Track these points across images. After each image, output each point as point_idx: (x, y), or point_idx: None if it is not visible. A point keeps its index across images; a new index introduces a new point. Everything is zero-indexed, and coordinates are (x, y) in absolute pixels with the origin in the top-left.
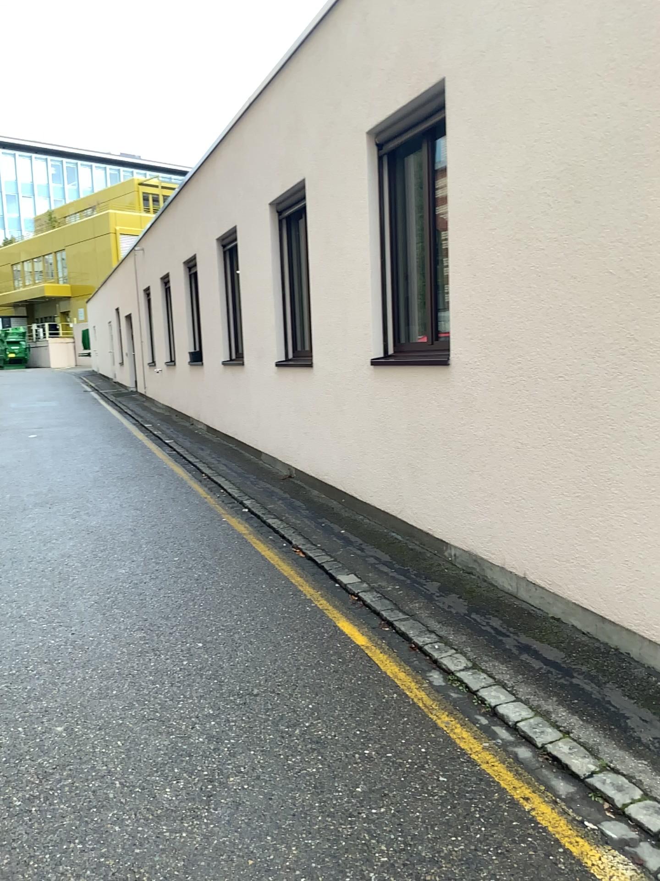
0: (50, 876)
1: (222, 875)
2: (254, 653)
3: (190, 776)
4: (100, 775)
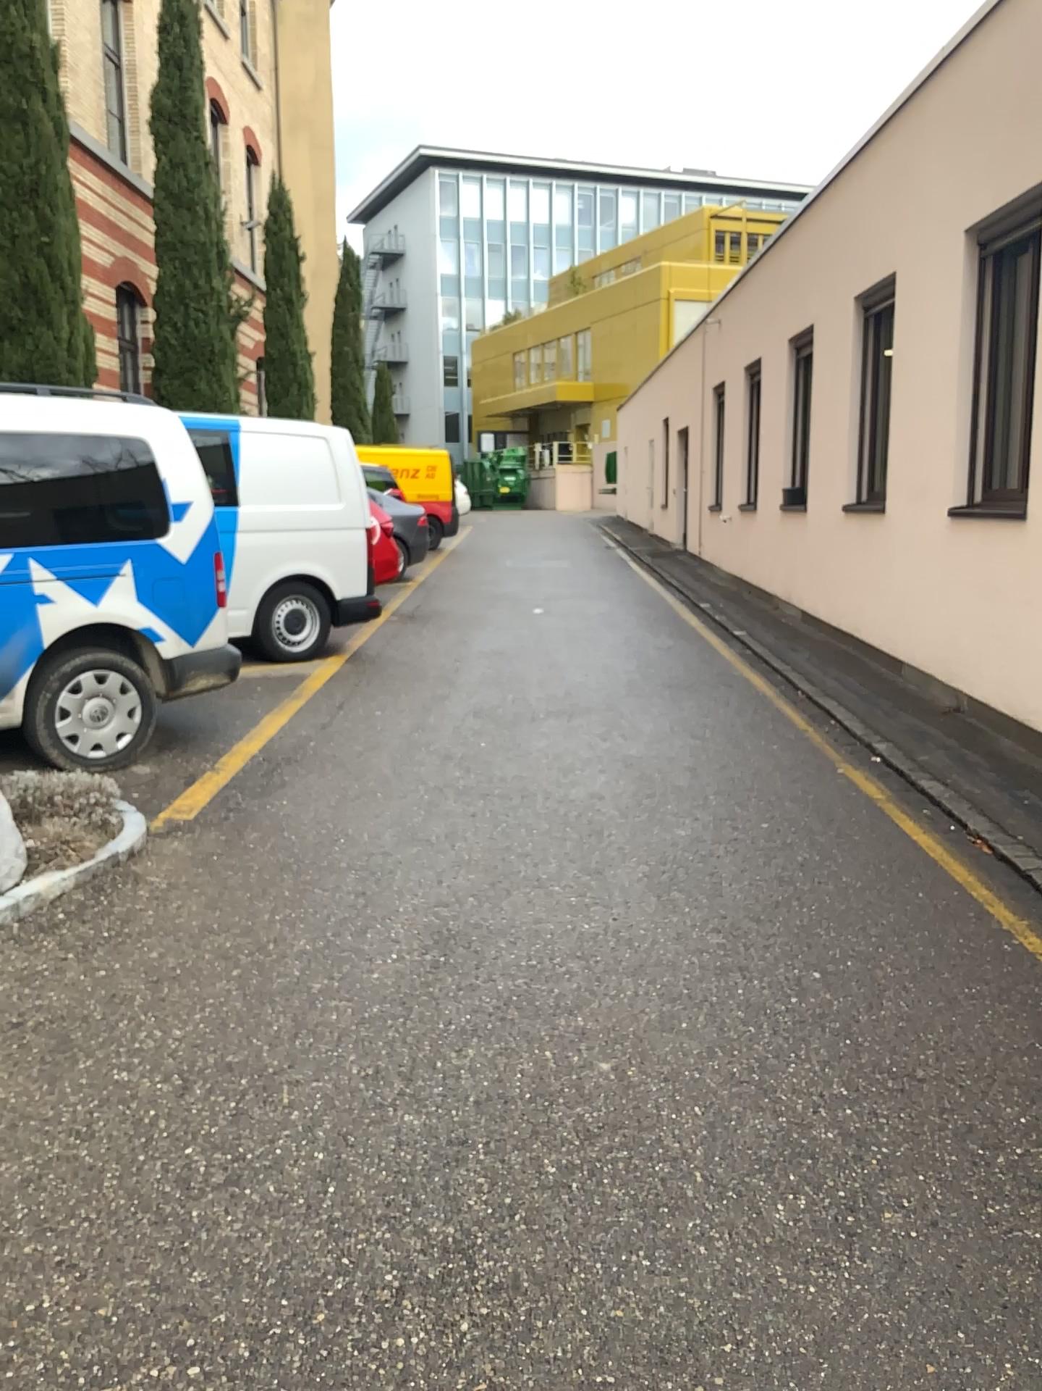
0: (610, 1299)
1: (888, 1382)
2: (914, 1008)
3: (820, 1195)
4: (676, 1158)
